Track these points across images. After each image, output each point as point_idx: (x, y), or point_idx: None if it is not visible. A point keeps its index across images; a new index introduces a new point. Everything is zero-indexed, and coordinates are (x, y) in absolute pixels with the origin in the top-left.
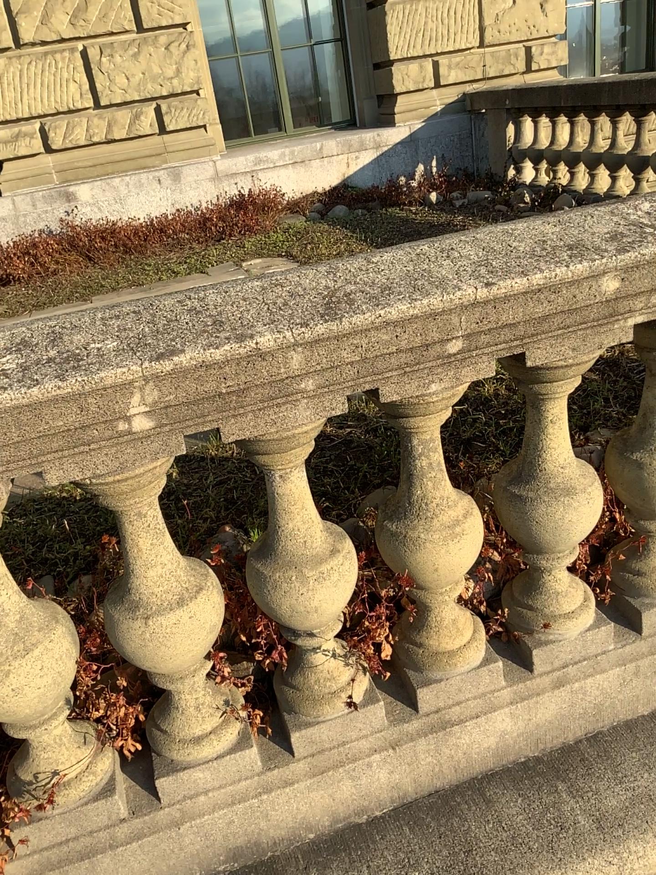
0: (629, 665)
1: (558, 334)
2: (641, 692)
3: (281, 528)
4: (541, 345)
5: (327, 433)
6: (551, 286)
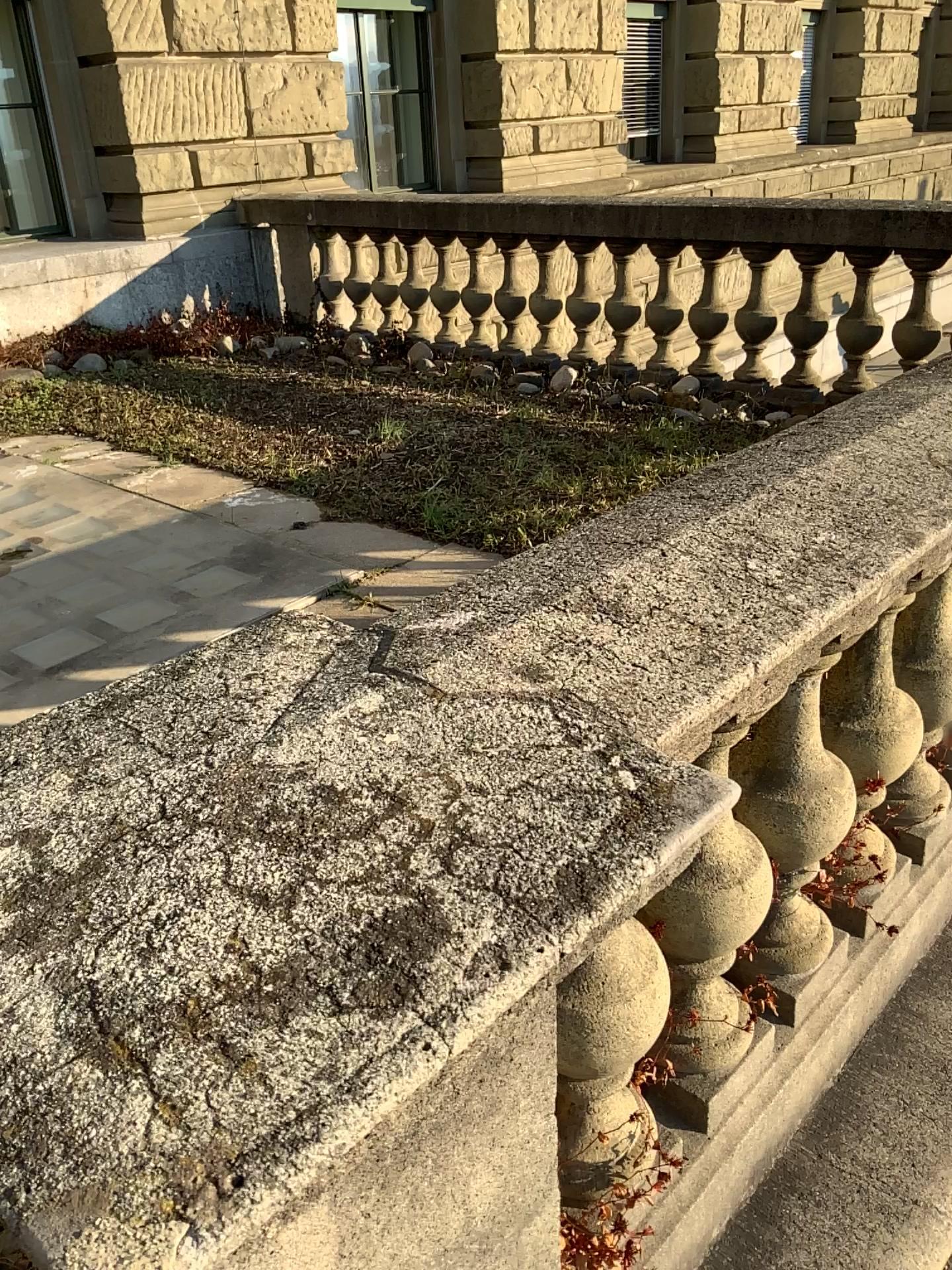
0: None
1: None
2: None
3: (795, 745)
4: None
5: None
6: None
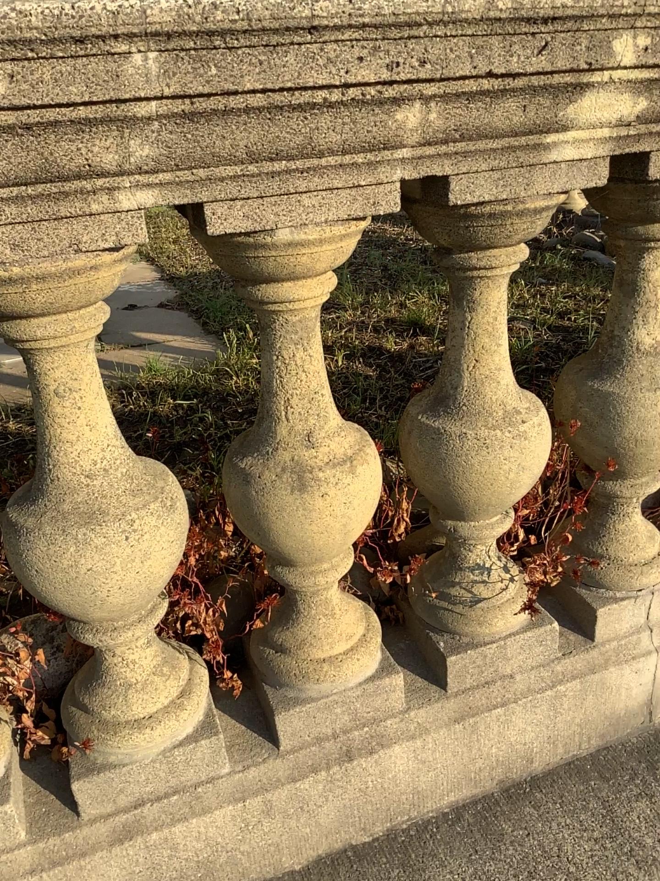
0: (256, 800)
1: None
2: (281, 841)
3: None
4: None
5: None
6: None
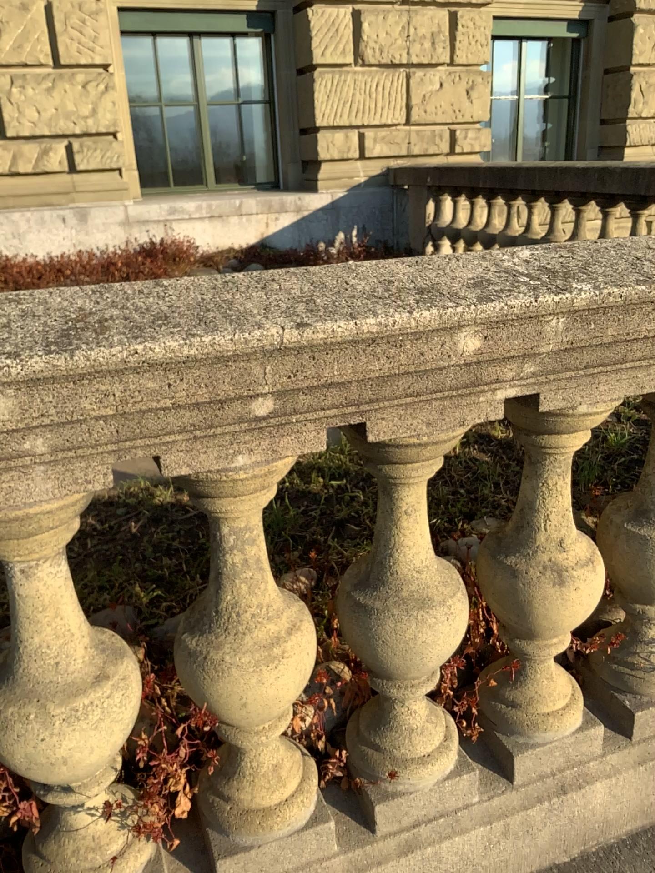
0: (495, 824)
1: (407, 402)
2: (510, 859)
3: (25, 641)
4: (386, 415)
5: (178, 503)
6: (390, 336)
